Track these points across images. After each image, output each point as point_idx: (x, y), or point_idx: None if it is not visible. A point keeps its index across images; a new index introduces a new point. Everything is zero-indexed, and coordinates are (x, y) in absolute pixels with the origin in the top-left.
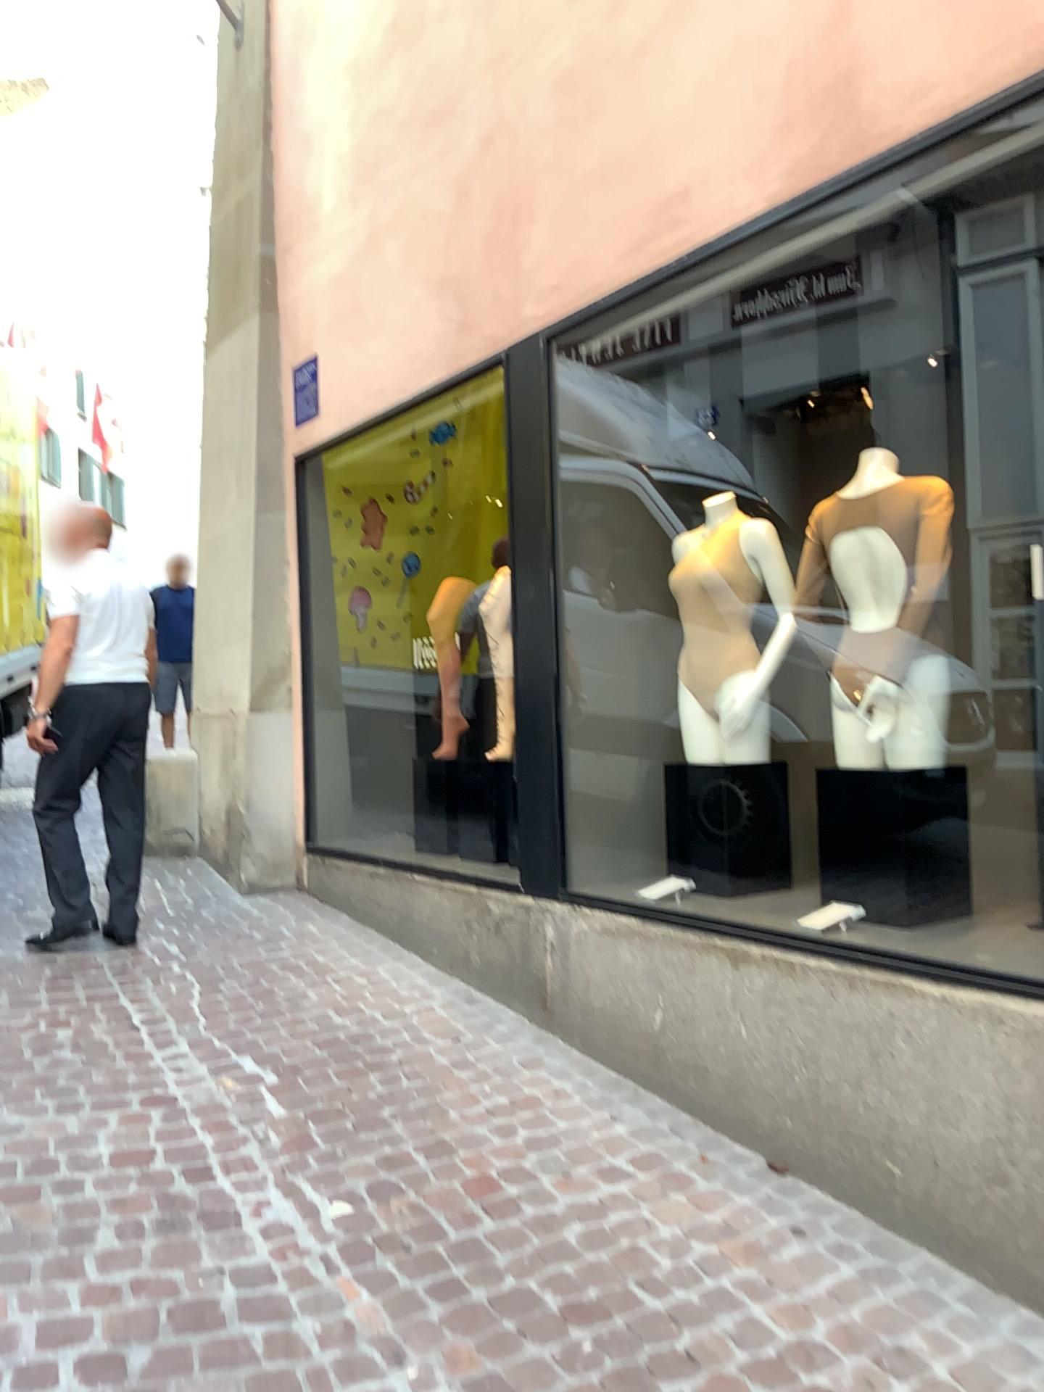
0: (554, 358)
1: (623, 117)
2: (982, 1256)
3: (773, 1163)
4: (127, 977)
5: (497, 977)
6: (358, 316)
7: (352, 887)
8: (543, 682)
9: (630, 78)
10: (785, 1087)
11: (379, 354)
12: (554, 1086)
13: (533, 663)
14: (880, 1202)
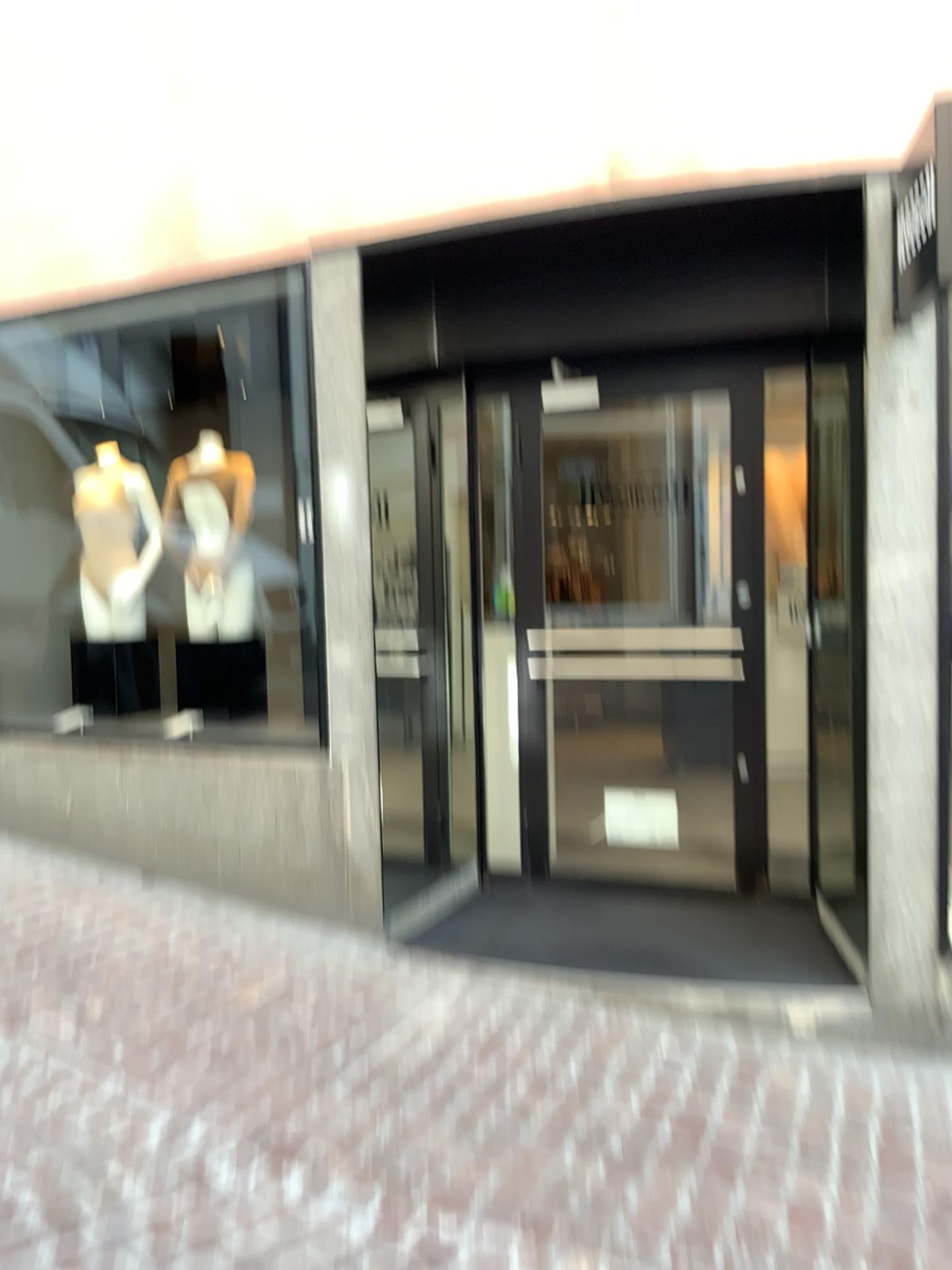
0: None
1: (35, 183)
2: (262, 893)
3: (147, 873)
4: None
5: None
6: None
7: None
8: None
9: (40, 156)
10: (155, 826)
11: None
12: None
13: None
14: (210, 880)
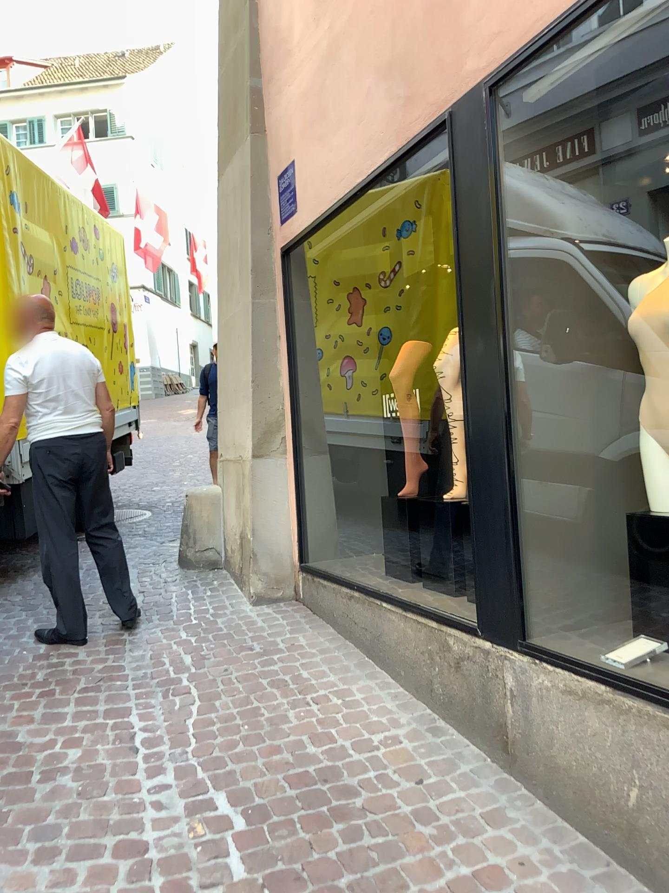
0: (499, 108)
1: None
2: None
3: None
4: (140, 692)
5: (458, 709)
6: (325, 120)
7: (335, 606)
8: (495, 433)
9: None
10: None
11: (343, 149)
12: (518, 854)
13: (485, 415)
14: None
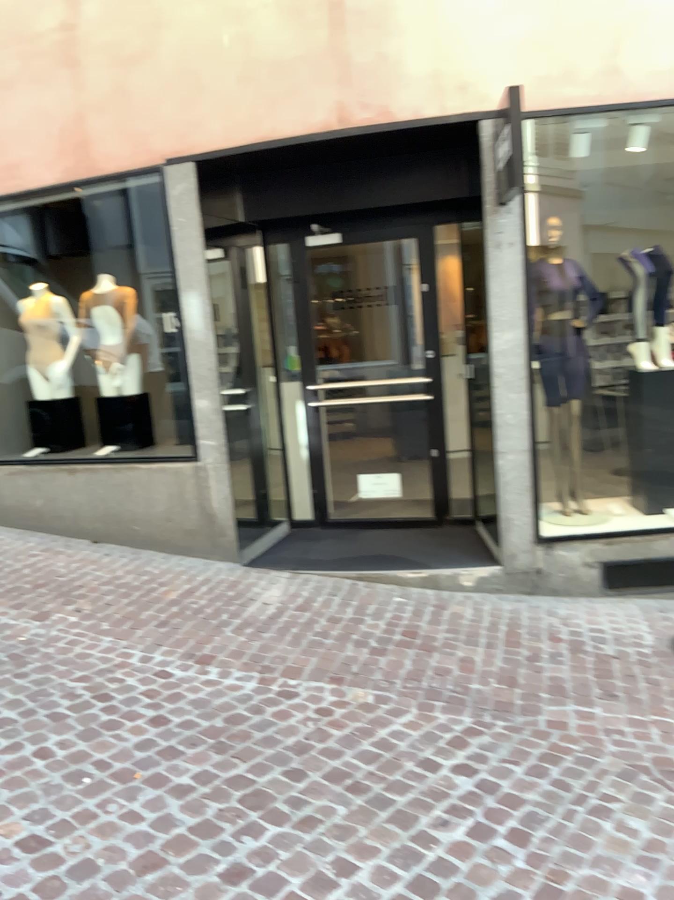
0: None
1: None
2: (165, 545)
3: (93, 541)
4: None
5: None
6: None
7: None
8: None
9: None
10: (95, 512)
11: None
12: None
13: None
14: (132, 540)
